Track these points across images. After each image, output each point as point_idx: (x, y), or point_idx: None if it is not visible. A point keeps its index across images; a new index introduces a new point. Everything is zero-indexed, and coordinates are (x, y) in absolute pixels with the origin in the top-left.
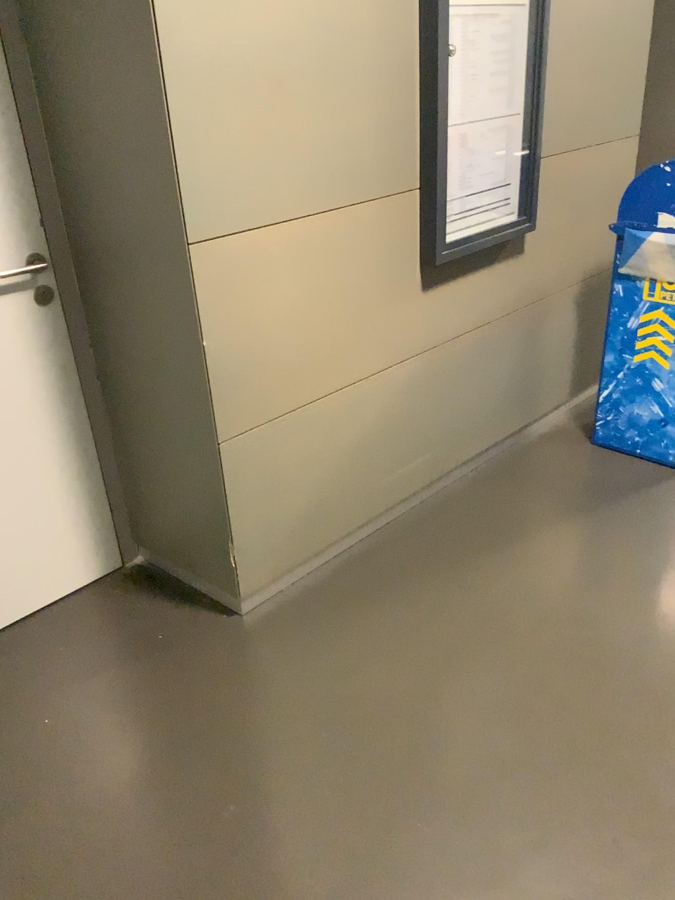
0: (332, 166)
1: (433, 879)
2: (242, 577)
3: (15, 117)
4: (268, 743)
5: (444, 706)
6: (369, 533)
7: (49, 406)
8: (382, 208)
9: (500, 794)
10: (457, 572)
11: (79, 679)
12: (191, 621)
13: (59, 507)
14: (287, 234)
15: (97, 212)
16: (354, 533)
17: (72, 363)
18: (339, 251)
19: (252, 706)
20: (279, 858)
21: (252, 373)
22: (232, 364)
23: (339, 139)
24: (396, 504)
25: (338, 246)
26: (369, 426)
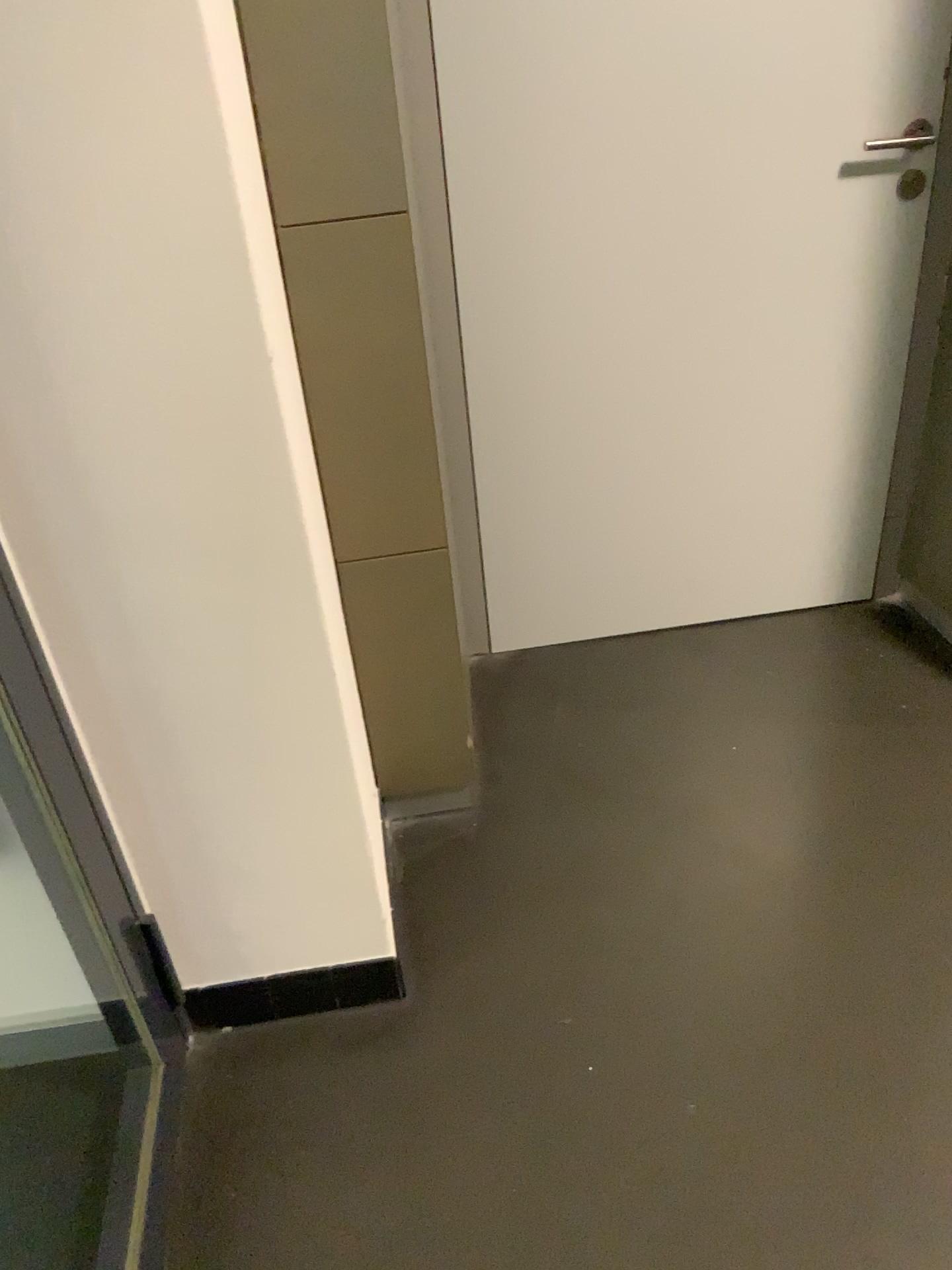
0: None
1: None
2: None
3: None
4: None
5: None
6: None
7: (860, 350)
8: None
9: None
10: None
11: (786, 717)
12: None
13: (823, 494)
14: None
15: None
16: None
17: (913, 296)
18: None
19: None
20: None
21: None
22: None
23: None
24: None
25: None
26: None
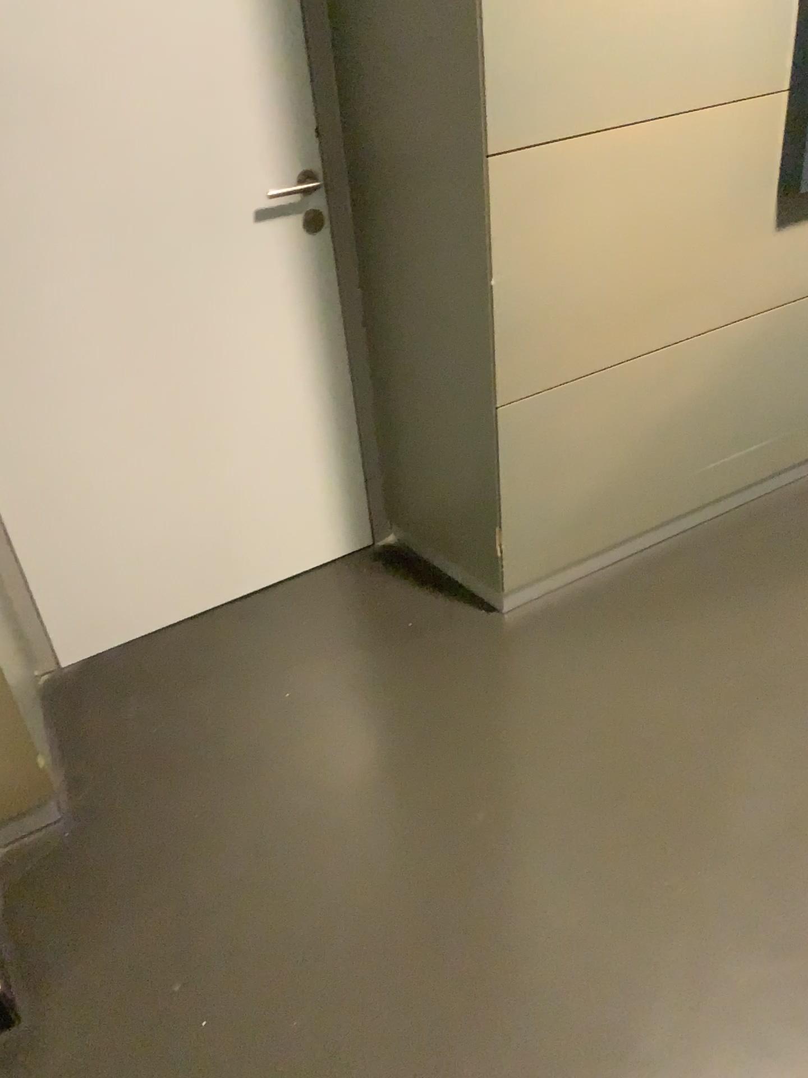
0: (676, 59)
1: (710, 938)
2: (509, 570)
3: (297, 3)
4: (525, 757)
5: (743, 749)
6: (667, 538)
7: (308, 352)
8: (735, 118)
9: (804, 859)
10: (776, 597)
11: (321, 658)
12: (445, 614)
13: (312, 470)
14: (608, 150)
15: (381, 120)
16: (648, 535)
17: (337, 304)
18: (671, 173)
19: (510, 715)
20: (528, 880)
21: (545, 325)
22: (524, 312)
23: (688, 23)
24: (705, 507)
25: (671, 168)
26: (682, 405)
